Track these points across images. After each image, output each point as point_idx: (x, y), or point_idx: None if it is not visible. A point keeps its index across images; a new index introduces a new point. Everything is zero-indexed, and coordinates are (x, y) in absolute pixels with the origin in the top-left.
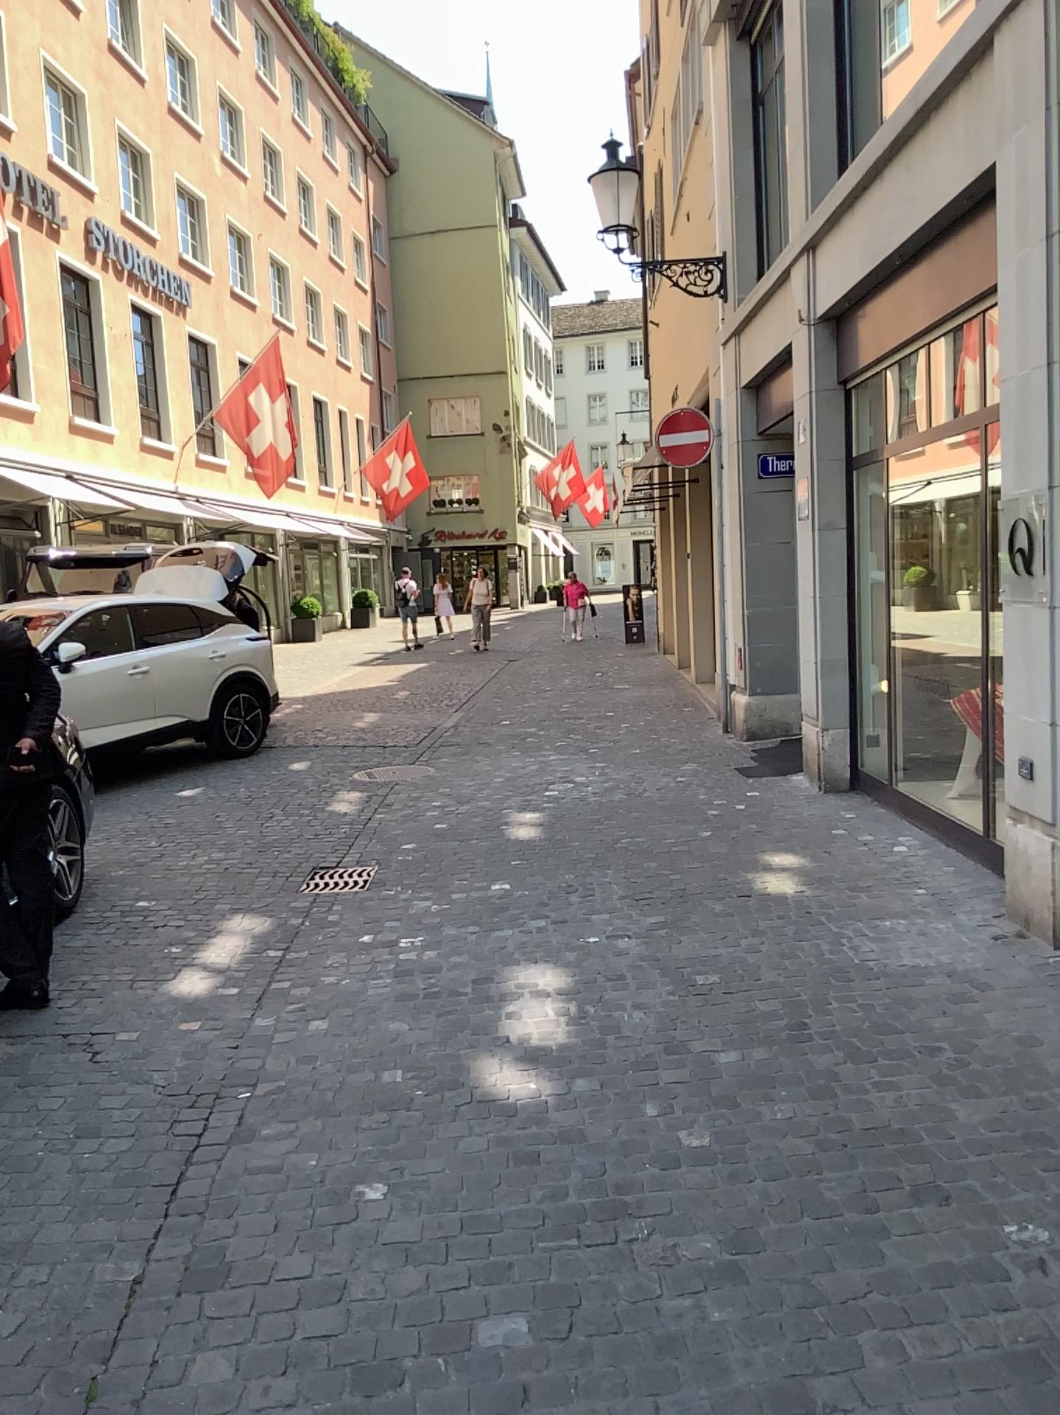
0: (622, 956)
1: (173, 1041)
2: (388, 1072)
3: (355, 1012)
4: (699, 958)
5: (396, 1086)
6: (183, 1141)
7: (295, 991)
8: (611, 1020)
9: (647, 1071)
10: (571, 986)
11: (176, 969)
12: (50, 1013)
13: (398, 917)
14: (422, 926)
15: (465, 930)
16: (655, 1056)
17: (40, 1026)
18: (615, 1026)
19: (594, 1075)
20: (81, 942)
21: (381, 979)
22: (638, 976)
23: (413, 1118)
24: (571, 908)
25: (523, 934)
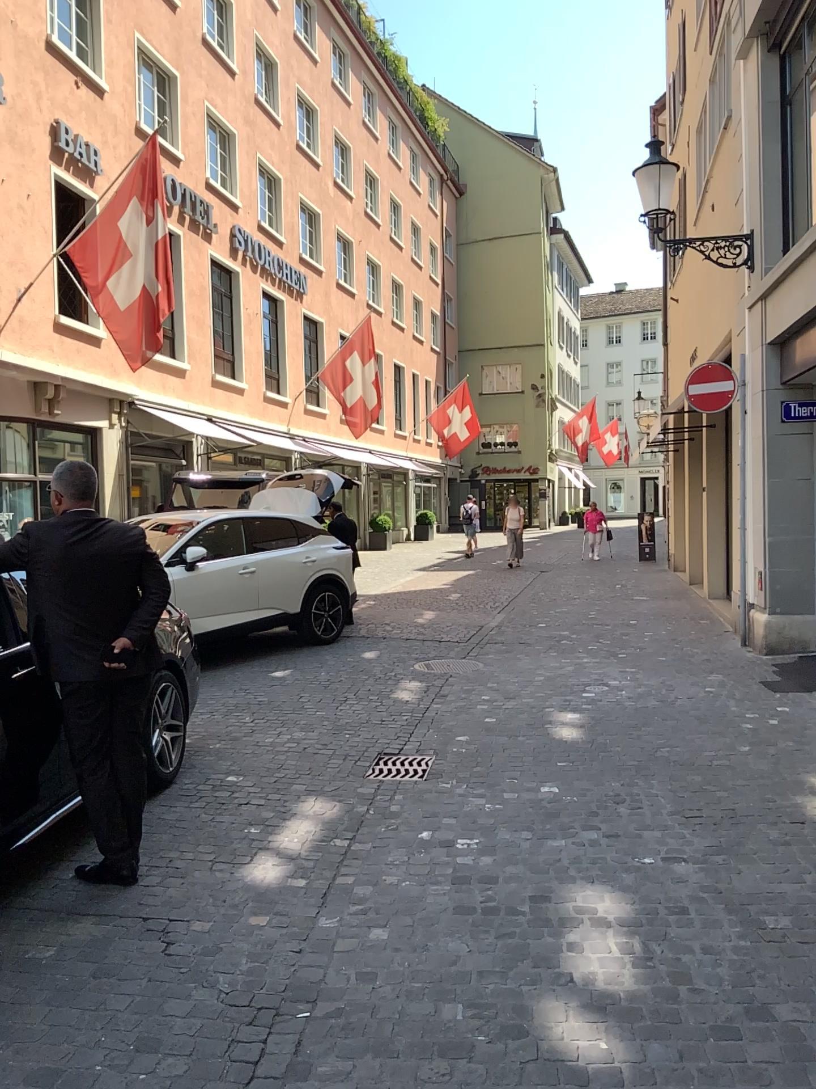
0: (683, 882)
1: (240, 939)
2: (448, 1004)
3: (416, 923)
4: (765, 894)
5: (458, 1027)
6: (237, 1074)
7: (359, 891)
8: (681, 964)
9: (733, 1042)
10: (633, 914)
11: (252, 856)
12: (134, 894)
13: (456, 815)
14: (479, 827)
15: (520, 836)
16: (738, 1022)
17: (123, 909)
18: (686, 973)
19: (673, 1041)
20: (172, 818)
21: (440, 885)
22: (702, 909)
23: (478, 1077)
24: (622, 820)
25: (578, 845)
